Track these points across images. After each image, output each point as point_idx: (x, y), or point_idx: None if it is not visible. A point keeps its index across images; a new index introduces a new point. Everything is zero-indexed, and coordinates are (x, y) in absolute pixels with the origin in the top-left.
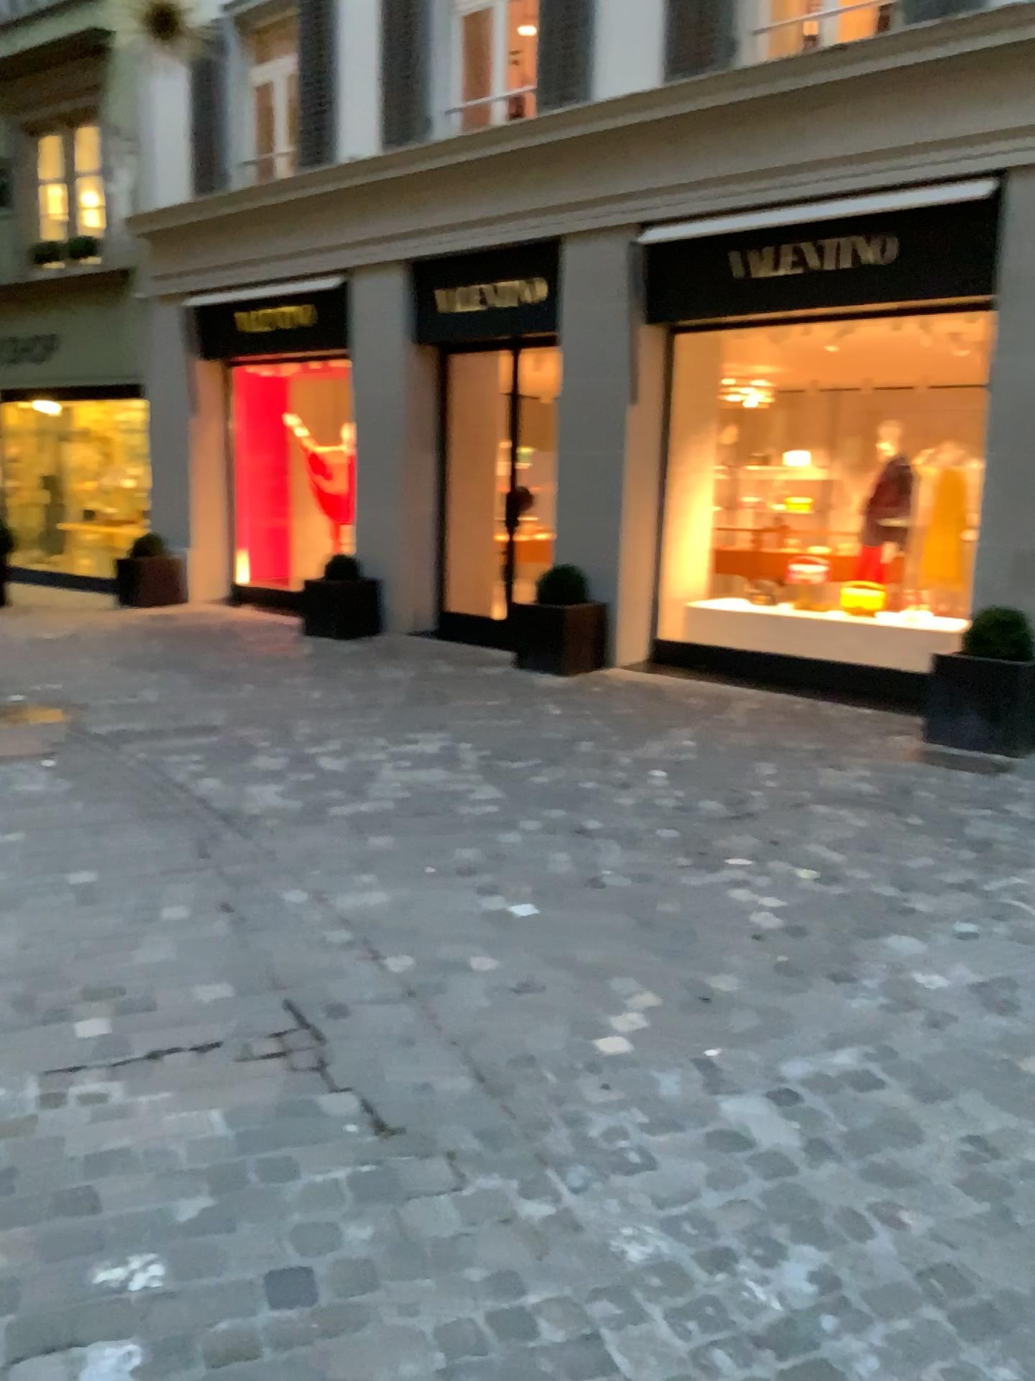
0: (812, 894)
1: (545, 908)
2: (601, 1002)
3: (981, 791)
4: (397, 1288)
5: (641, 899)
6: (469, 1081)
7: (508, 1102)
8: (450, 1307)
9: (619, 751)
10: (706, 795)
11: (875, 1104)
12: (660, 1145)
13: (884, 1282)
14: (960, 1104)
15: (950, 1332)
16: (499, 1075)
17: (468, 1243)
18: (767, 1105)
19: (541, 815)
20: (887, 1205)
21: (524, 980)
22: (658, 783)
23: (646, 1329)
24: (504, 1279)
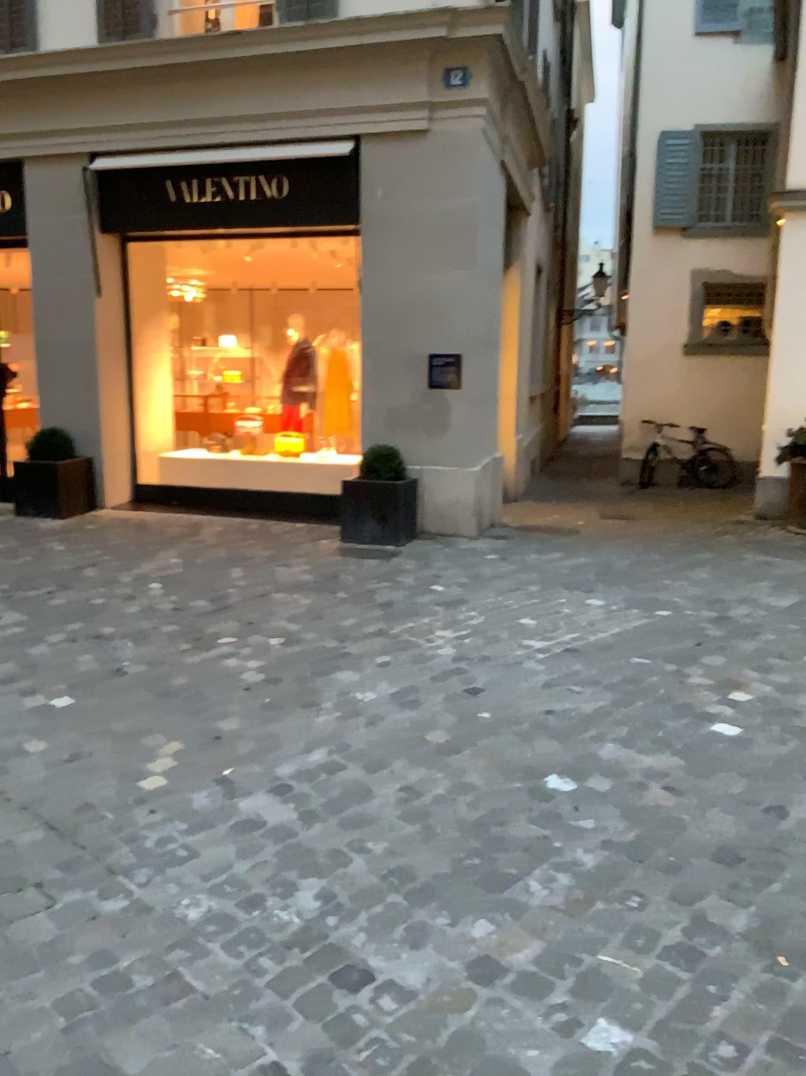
0: (280, 655)
1: (80, 695)
2: (138, 754)
3: (382, 571)
4: (15, 984)
5: (156, 677)
6: (43, 830)
7: (79, 837)
8: (62, 985)
9: (118, 572)
10: (192, 596)
11: (342, 781)
12: (201, 840)
13: (362, 887)
14: (394, 770)
15: (405, 904)
16: (67, 821)
17: (67, 939)
18: (271, 797)
19: (63, 627)
20: (357, 841)
21: (73, 750)
22: (154, 592)
23: (210, 958)
24: (101, 955)
